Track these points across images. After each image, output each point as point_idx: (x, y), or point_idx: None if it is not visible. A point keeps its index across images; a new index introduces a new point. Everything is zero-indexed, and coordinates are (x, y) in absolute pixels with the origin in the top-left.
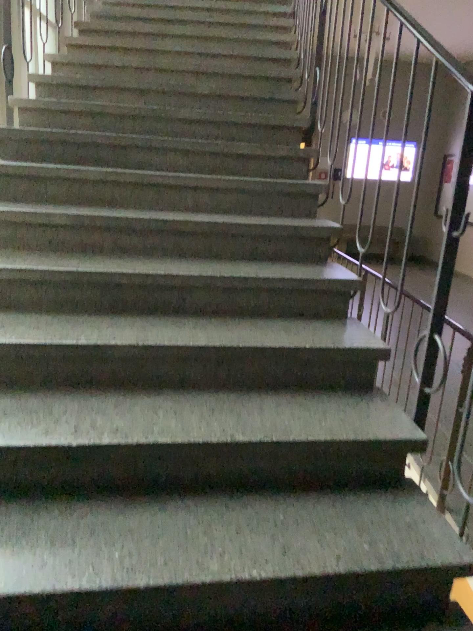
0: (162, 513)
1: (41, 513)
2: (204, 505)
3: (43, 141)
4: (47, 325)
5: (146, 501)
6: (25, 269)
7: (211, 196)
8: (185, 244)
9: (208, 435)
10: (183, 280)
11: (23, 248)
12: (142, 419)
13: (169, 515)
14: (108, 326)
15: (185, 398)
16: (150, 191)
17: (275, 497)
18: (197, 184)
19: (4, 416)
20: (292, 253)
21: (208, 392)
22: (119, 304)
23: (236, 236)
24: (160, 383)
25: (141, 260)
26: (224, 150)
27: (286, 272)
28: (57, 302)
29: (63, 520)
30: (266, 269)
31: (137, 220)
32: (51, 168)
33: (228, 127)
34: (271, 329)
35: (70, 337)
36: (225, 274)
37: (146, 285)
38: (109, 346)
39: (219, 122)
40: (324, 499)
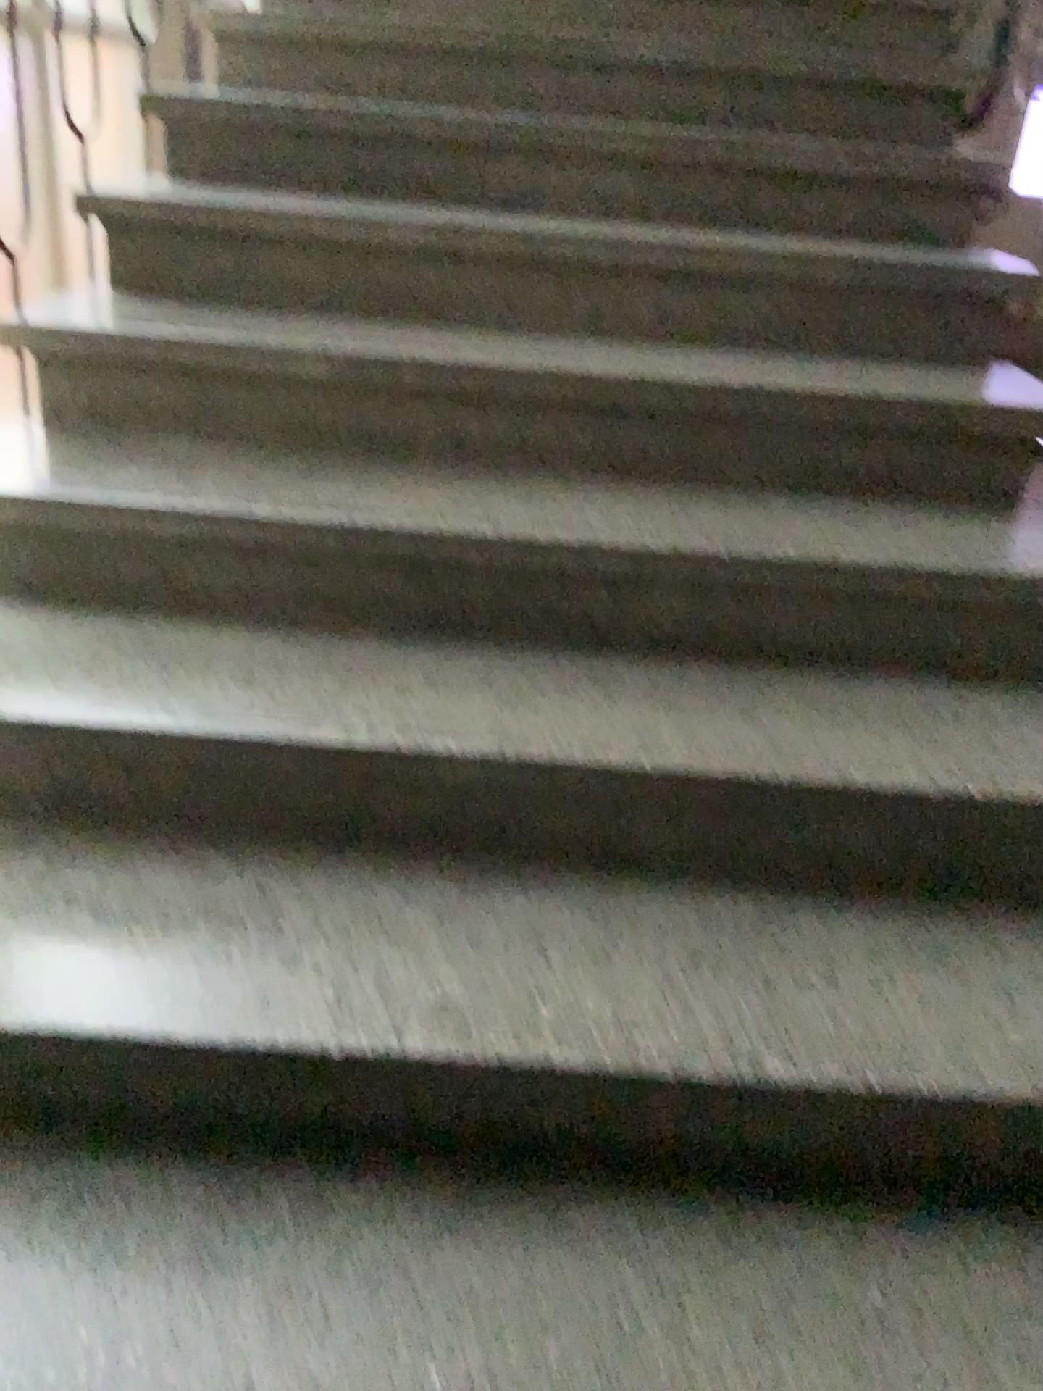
0: (553, 1253)
1: (244, 1217)
2: (667, 1229)
3: (272, 134)
4: (271, 674)
5: (511, 1200)
6: (218, 508)
7: (703, 301)
8: (632, 444)
9: (690, 1047)
10: (626, 557)
11: (216, 440)
12: (510, 974)
13: (571, 1263)
14: (423, 687)
15: (620, 900)
16: (542, 285)
17: (857, 1219)
18: (667, 266)
19: (155, 931)
20: (922, 478)
21: (681, 884)
22: (453, 613)
23: (772, 425)
24: (555, 854)
25: (513, 487)
26: (743, 164)
27: (909, 539)
28: (296, 598)
29: (297, 1248)
30: (851, 528)
31: (508, 375)
32: (289, 215)
33: (755, 92)
34: (862, 714)
35: (327, 723)
36: (739, 541)
37: (527, 565)
38: (425, 753)
39: (732, 79)
40: (997, 1241)
